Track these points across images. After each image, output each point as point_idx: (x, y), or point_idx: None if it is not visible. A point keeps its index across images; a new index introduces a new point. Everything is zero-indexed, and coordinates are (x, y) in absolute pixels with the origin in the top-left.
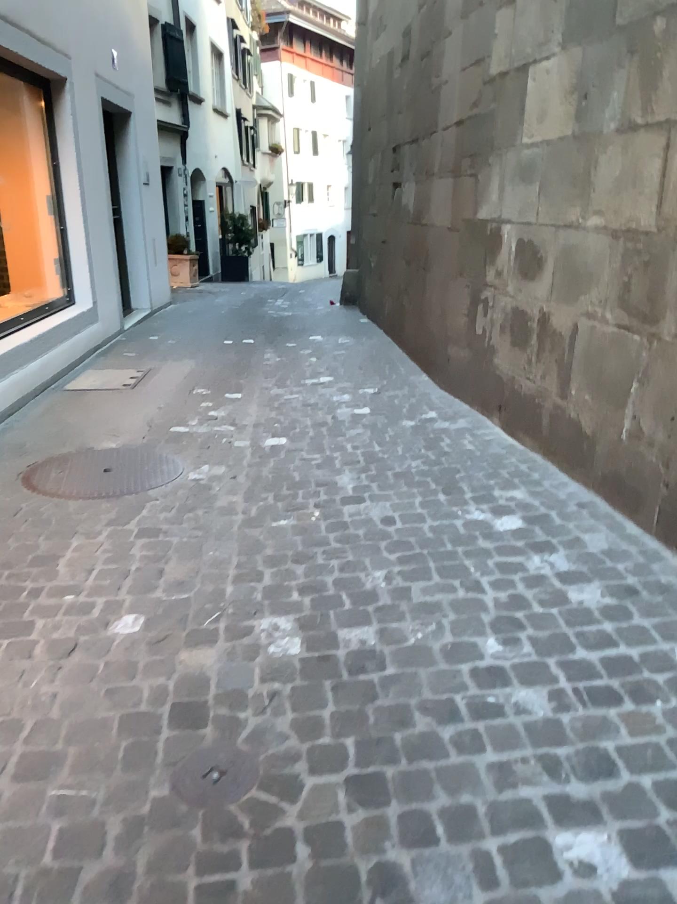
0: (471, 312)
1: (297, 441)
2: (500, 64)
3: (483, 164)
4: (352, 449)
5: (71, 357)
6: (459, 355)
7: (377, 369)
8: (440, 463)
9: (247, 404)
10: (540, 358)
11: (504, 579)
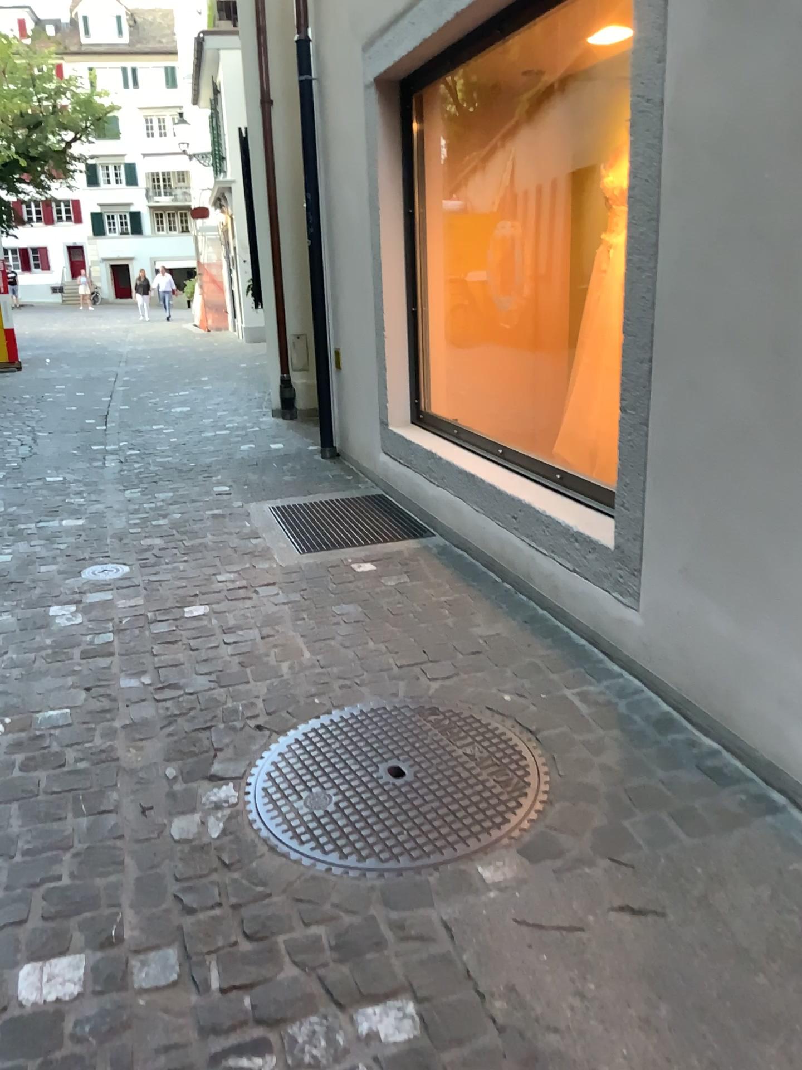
0: None
1: None
2: None
3: None
4: None
5: None
6: None
7: None
8: None
9: None
10: None
11: None
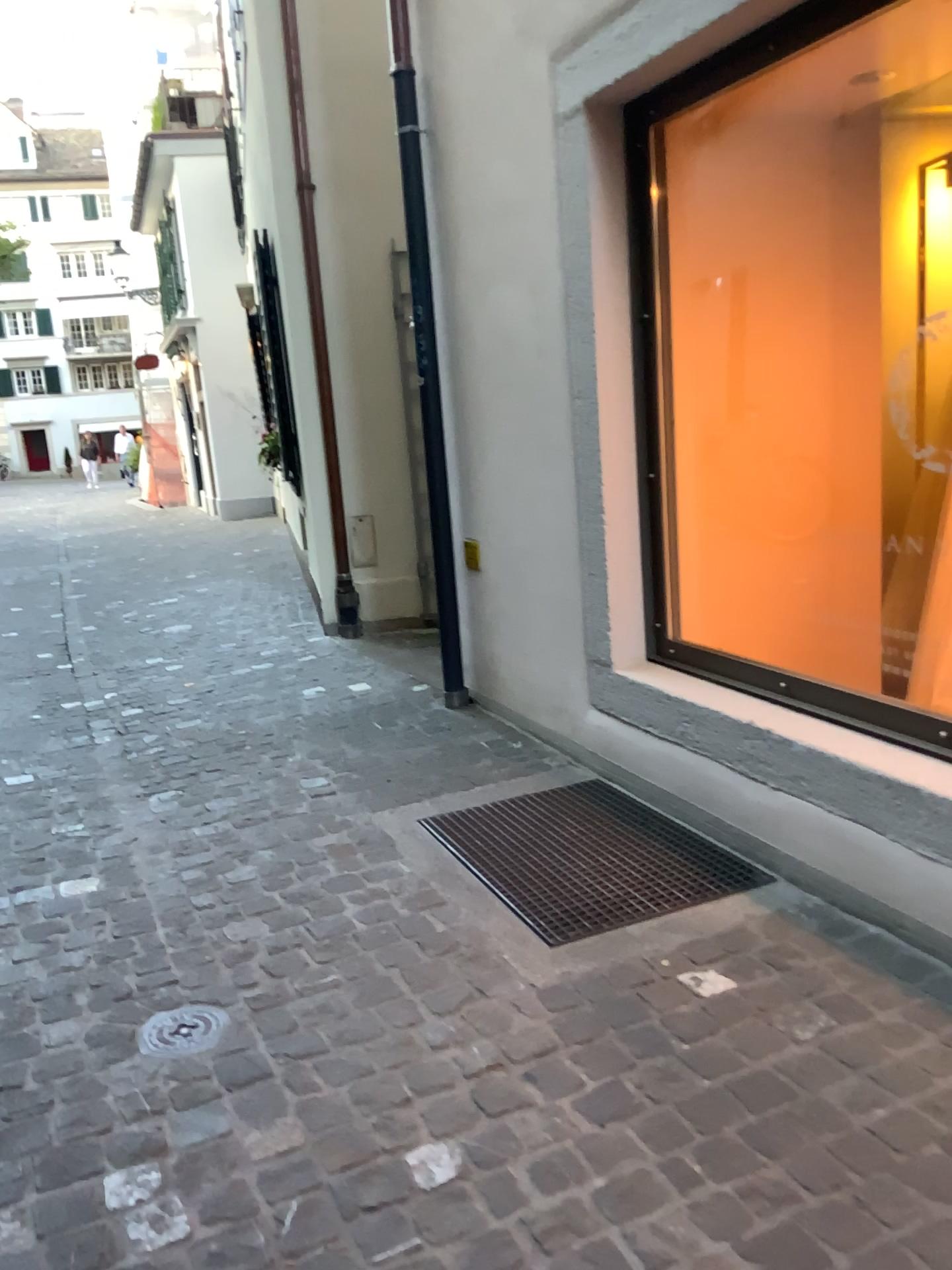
0: None
1: None
2: None
3: None
4: None
5: None
6: None
7: None
8: None
9: None
10: None
11: None
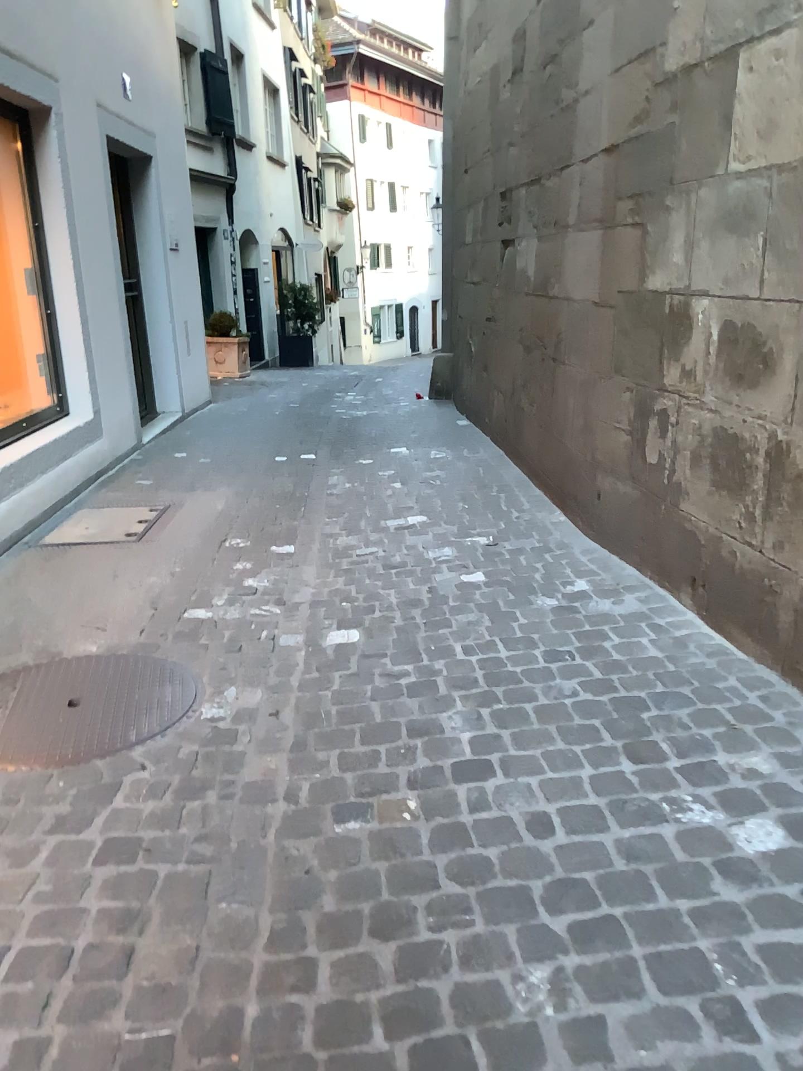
0: (637, 429)
1: (377, 641)
2: (687, 51)
3: (656, 206)
4: (464, 658)
5: (53, 495)
6: (617, 492)
7: (490, 504)
8: (611, 690)
9: (302, 569)
10: (770, 515)
11: (786, 995)
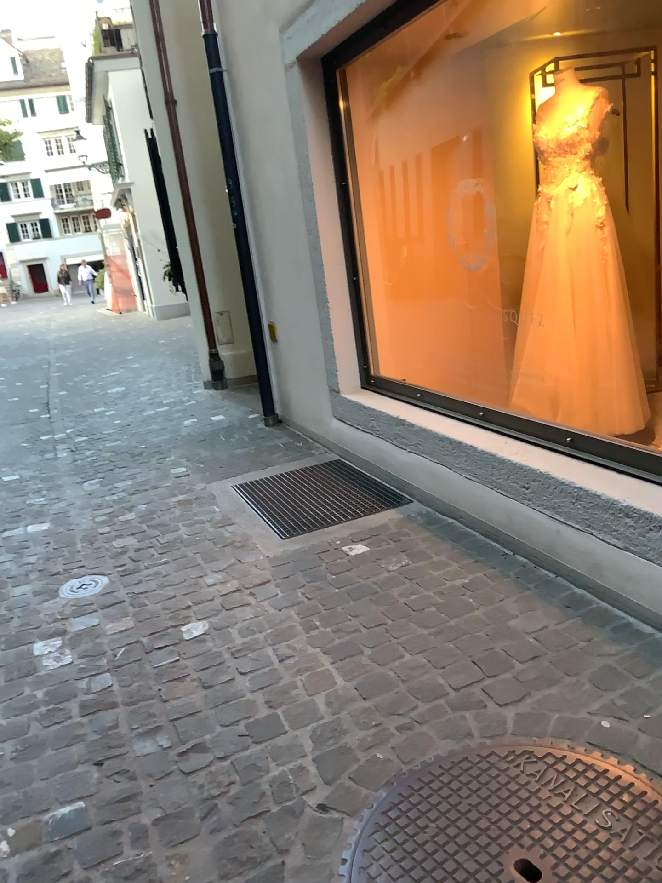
0: None
1: None
2: None
3: None
4: None
5: None
6: None
7: None
8: None
9: None
10: None
11: None
